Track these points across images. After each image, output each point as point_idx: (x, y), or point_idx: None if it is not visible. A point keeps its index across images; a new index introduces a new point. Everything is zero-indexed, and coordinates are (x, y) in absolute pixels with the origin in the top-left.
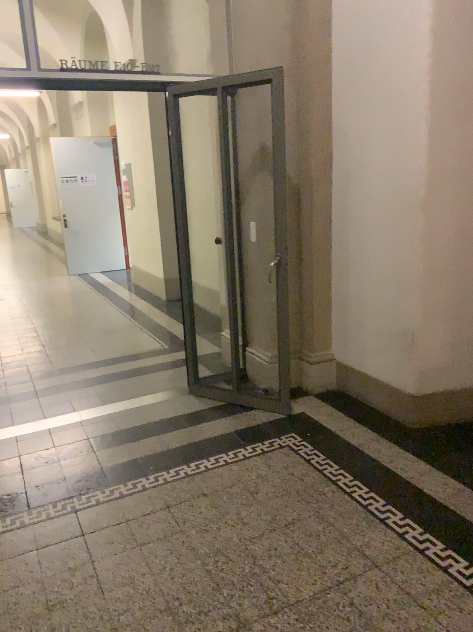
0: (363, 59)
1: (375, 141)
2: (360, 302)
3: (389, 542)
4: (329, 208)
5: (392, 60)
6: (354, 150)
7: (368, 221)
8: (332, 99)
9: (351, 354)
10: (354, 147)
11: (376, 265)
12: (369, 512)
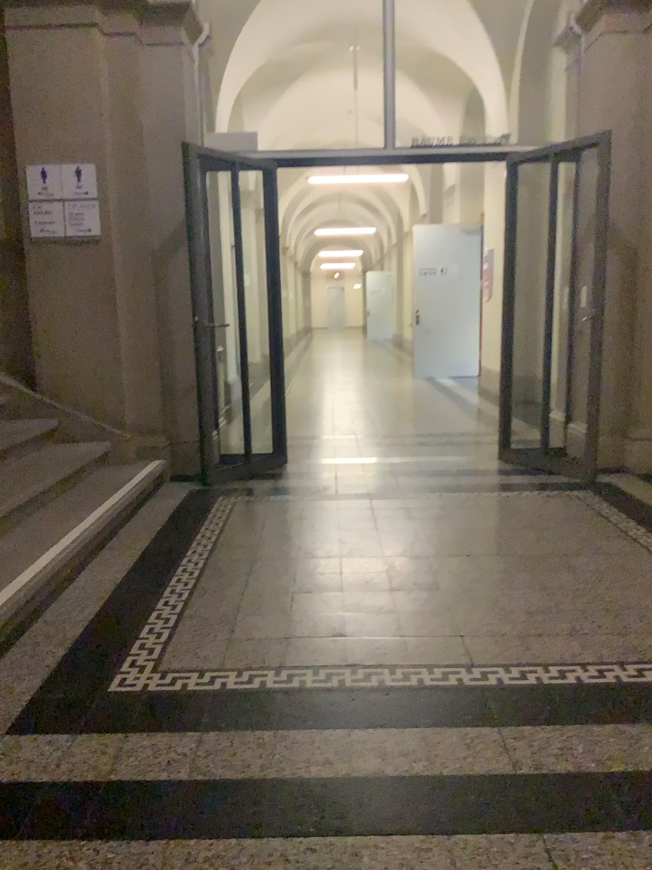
0: None
1: None
2: None
3: (628, 545)
4: None
5: None
6: None
7: None
8: None
9: None
10: None
11: None
12: (625, 532)
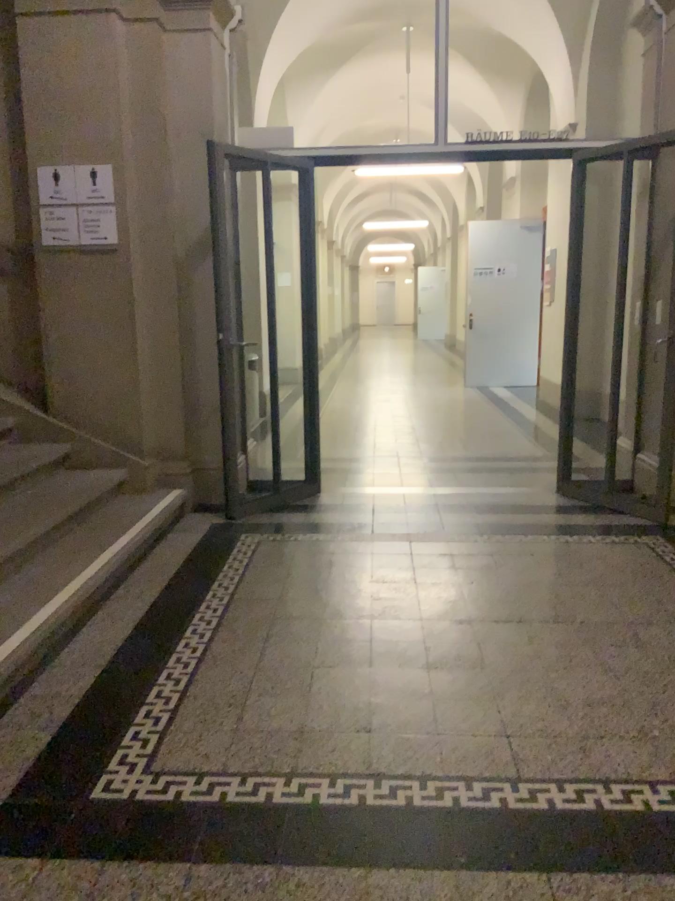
0: None
1: None
2: None
3: None
4: None
5: None
6: None
7: None
8: None
9: None
10: None
11: None
12: None
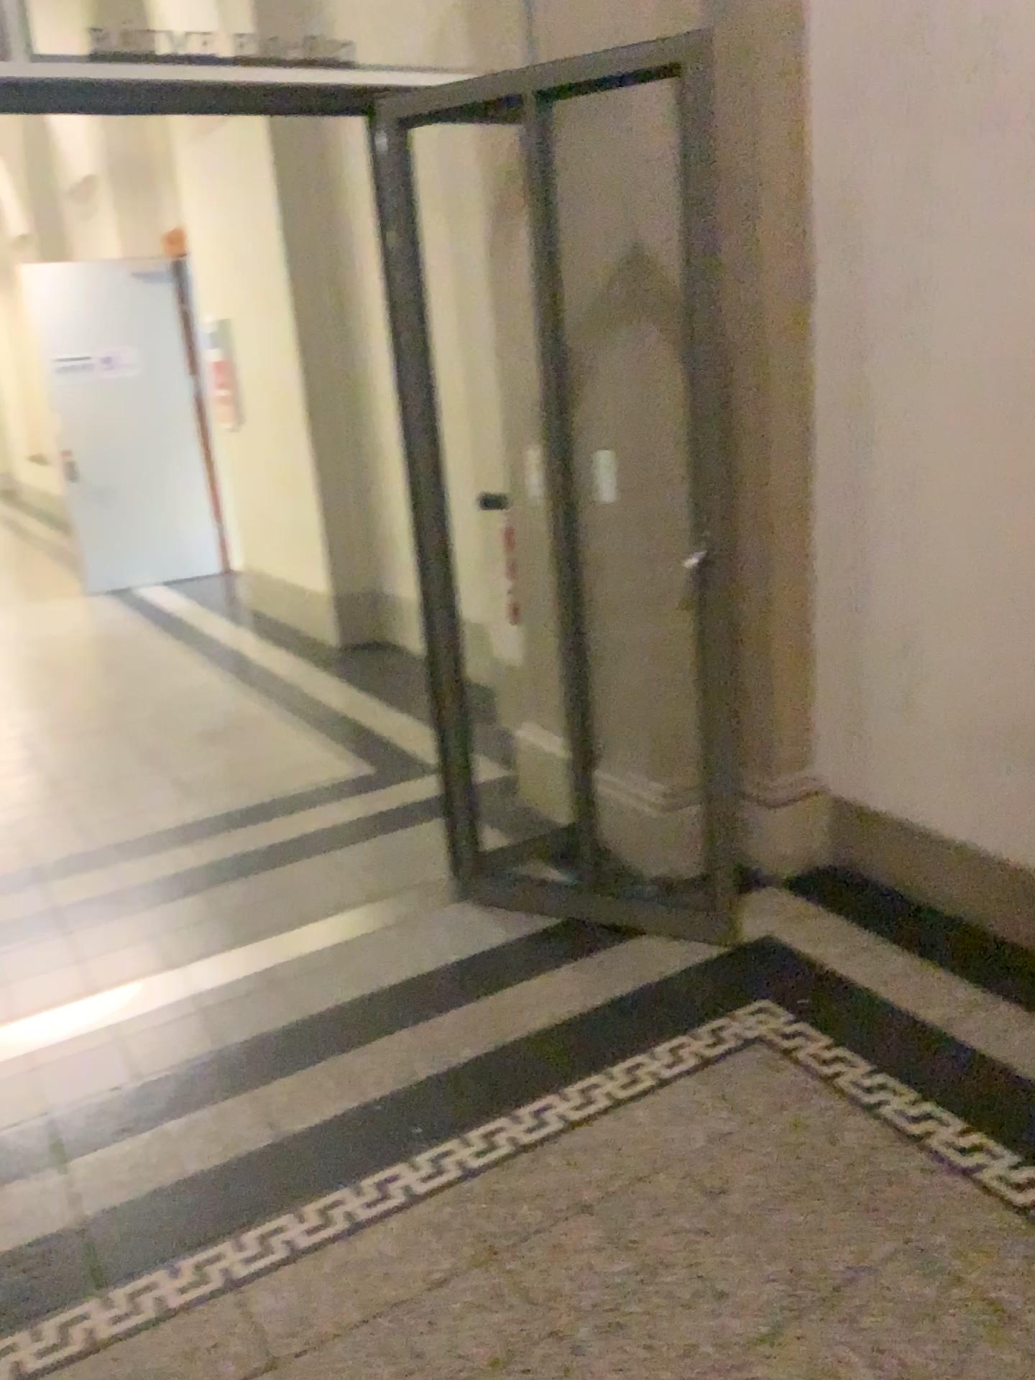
0: (910, 11)
1: (950, 228)
2: (902, 648)
3: None
4: (809, 409)
5: (1006, 9)
6: (885, 255)
7: (926, 441)
8: (816, 123)
9: (872, 778)
10: (881, 247)
11: (952, 554)
12: None
